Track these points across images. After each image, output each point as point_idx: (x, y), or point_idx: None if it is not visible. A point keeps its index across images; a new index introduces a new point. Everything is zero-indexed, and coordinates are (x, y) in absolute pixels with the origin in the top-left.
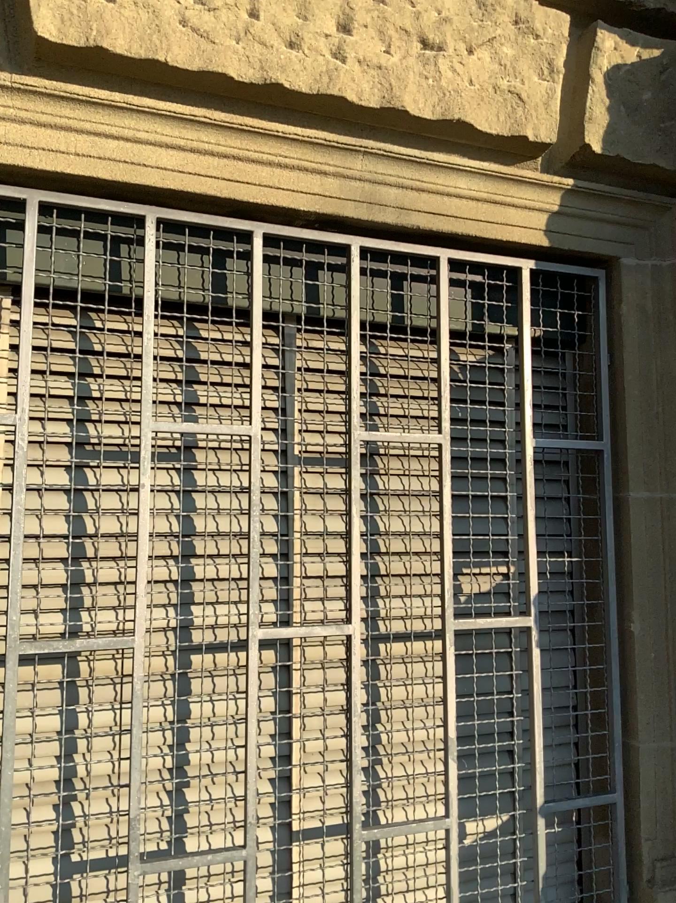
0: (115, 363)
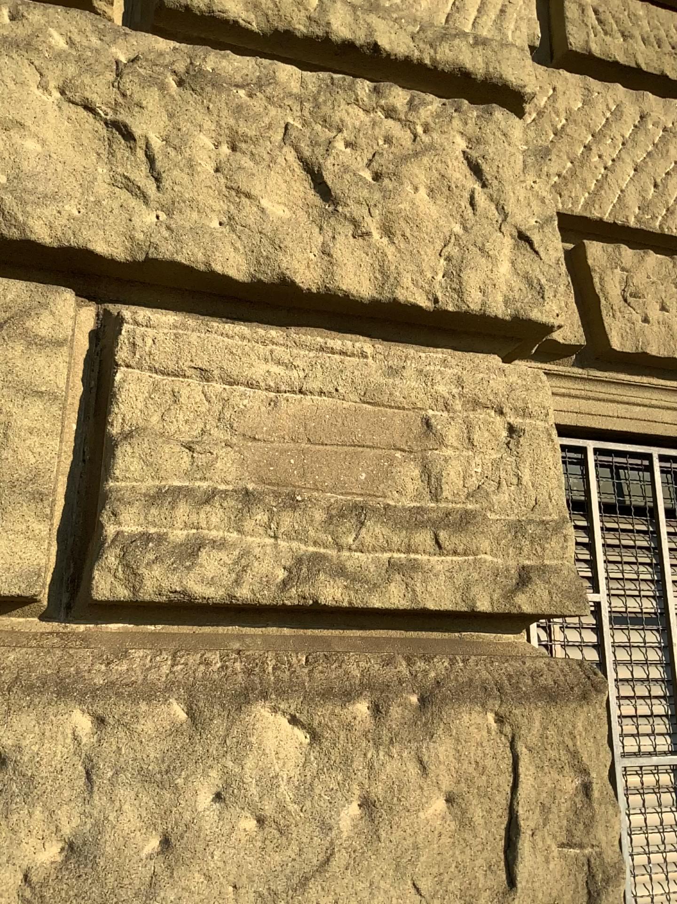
0: (613, 552)
